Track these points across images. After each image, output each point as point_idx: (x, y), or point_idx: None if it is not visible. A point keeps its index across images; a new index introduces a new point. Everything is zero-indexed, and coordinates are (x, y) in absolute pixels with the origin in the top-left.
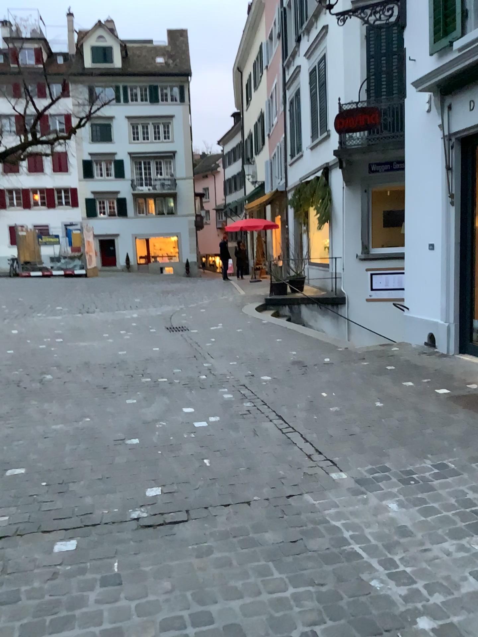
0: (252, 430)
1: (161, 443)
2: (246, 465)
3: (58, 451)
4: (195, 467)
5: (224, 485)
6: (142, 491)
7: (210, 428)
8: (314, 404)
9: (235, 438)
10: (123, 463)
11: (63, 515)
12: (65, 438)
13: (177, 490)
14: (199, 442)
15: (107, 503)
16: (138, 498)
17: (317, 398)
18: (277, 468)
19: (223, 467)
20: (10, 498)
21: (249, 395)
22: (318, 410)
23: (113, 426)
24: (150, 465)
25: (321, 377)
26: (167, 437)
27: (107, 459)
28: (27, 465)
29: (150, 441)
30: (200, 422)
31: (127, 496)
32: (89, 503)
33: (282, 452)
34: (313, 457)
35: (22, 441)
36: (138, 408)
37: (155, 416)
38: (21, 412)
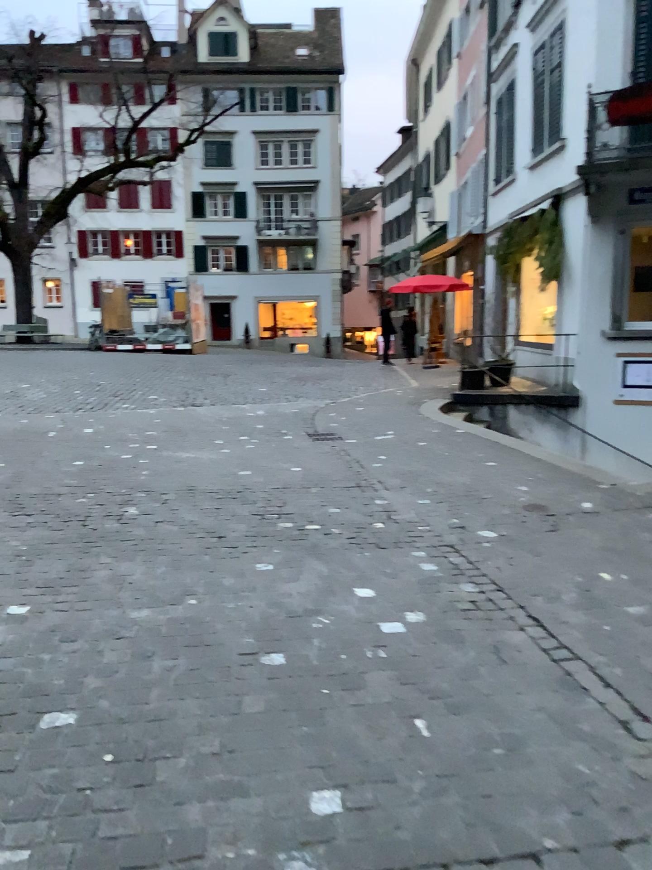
0: (494, 652)
1: (328, 670)
2: (504, 741)
3: (138, 676)
4: (403, 741)
5: (471, 796)
6: (303, 801)
7: (413, 640)
8: (595, 597)
9: (465, 669)
10: (259, 717)
11: (141, 864)
12: (153, 645)
13: (376, 806)
14: (397, 672)
15: (233, 833)
16: (297, 824)
17: (597, 585)
18: (571, 758)
19: (460, 746)
20: (39, 796)
21: (471, 571)
22: (605, 610)
23: (236, 624)
24: (312, 724)
25: (590, 541)
26: (338, 656)
27: (229, 704)
28: (81, 706)
29: (307, 663)
30: (393, 623)
31: (273, 814)
32: (195, 829)
33: (568, 710)
34: (635, 731)
35: (77, 647)
36: (279, 586)
37: (310, 605)
38: (82, 580)
